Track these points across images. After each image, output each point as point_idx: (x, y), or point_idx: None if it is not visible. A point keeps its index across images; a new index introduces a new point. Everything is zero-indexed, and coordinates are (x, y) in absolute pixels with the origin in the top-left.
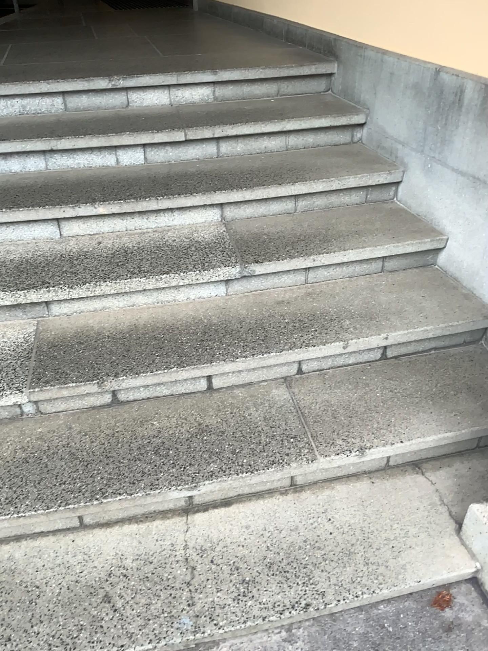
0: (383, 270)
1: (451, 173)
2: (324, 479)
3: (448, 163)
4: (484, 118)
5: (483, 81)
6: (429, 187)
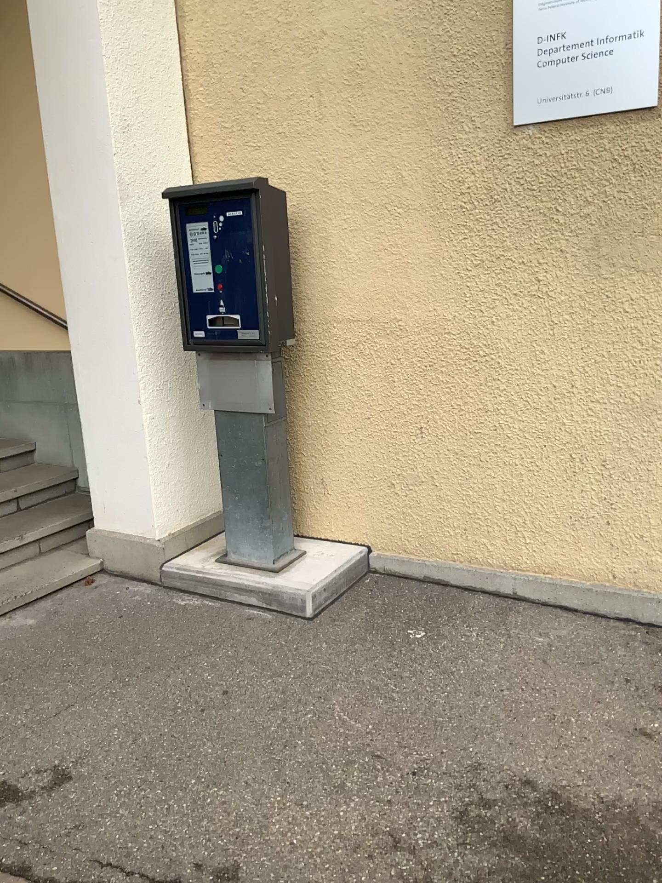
0: (2, 472)
1: (24, 402)
2: (5, 564)
3: (20, 398)
4: (30, 367)
5: (23, 350)
6: (14, 417)
